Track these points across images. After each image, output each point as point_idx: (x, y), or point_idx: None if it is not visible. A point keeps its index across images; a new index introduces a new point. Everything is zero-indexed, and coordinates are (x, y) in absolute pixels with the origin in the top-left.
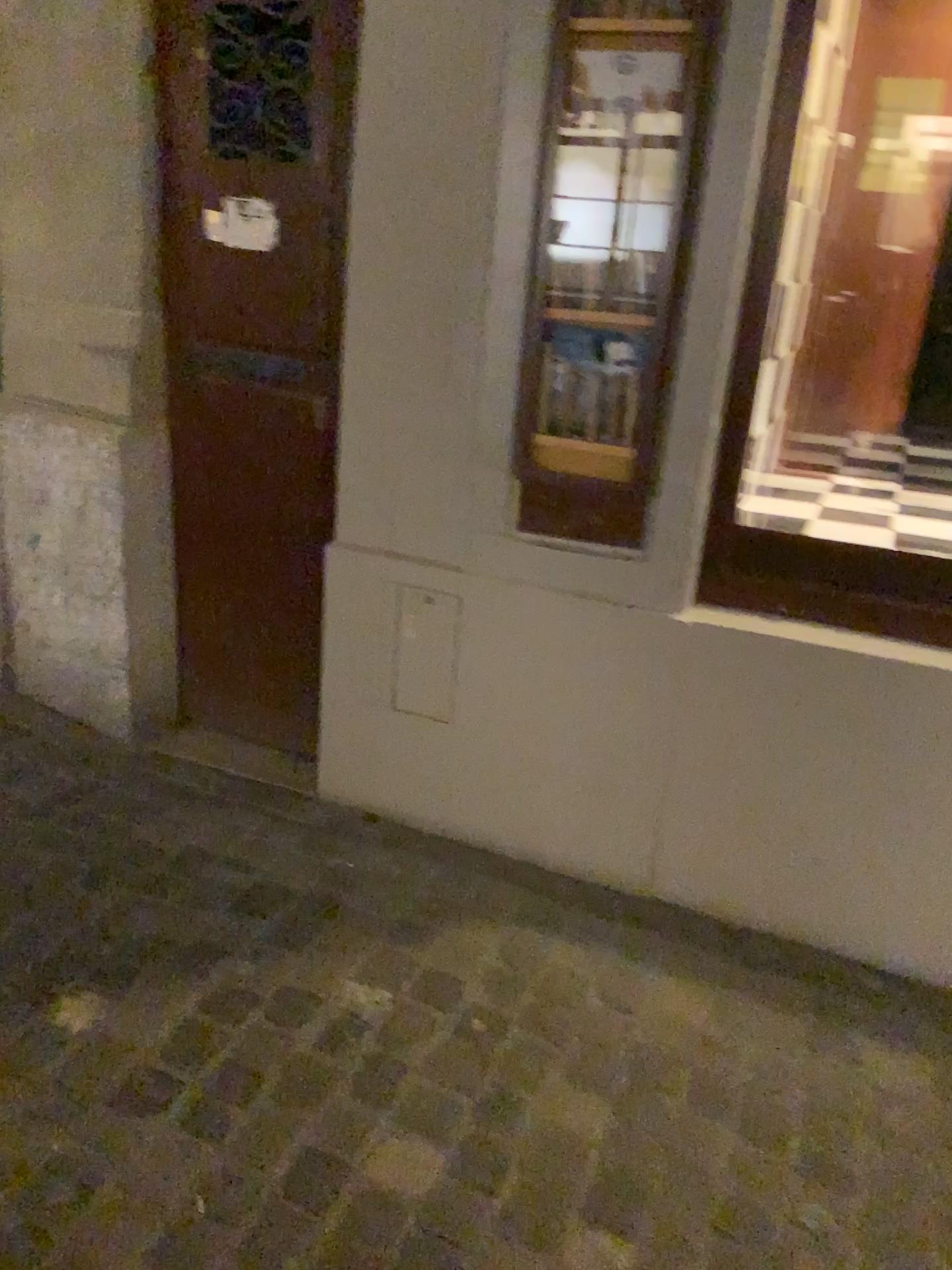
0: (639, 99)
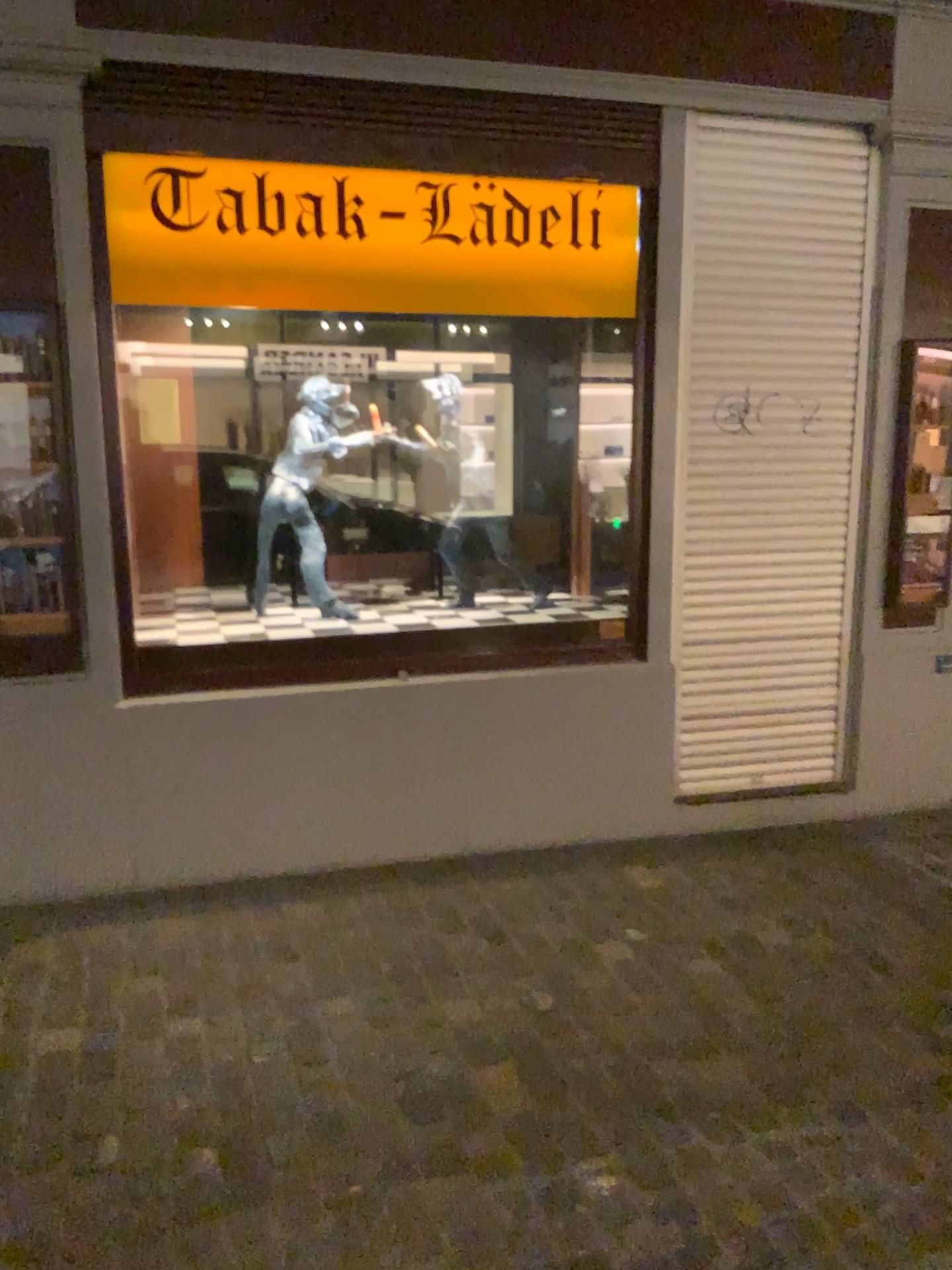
0: (28, 422)
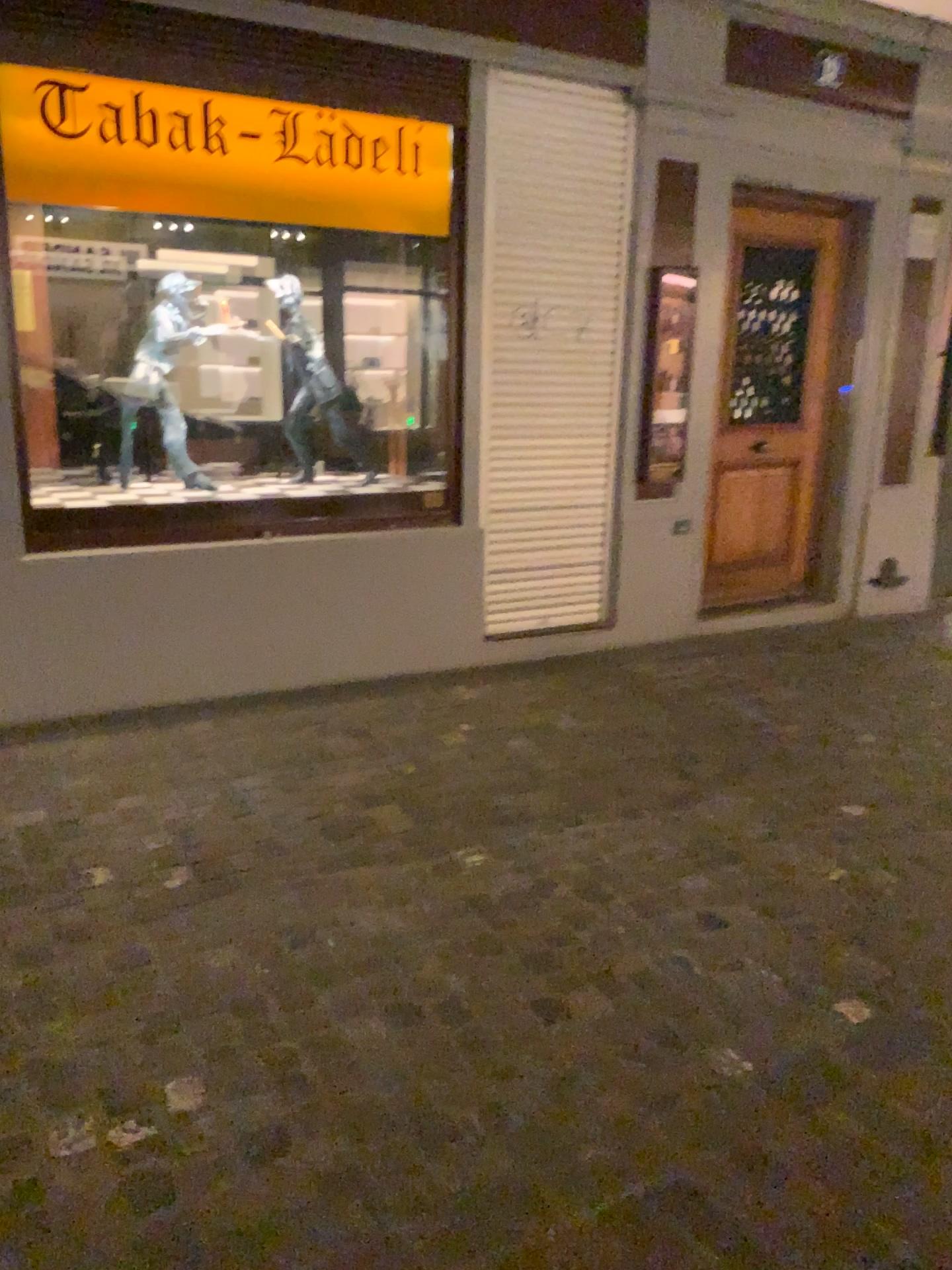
0: None
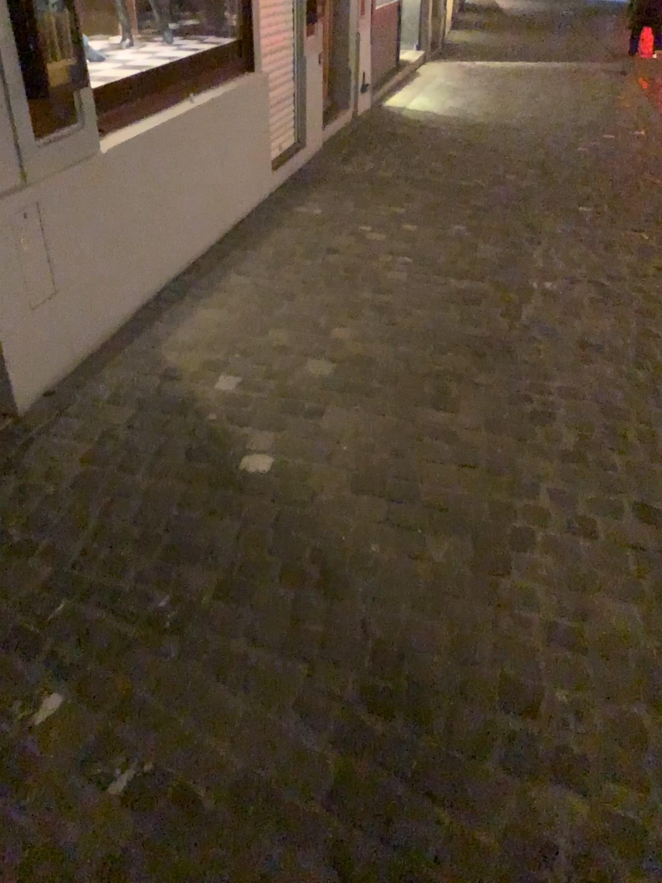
0: None
